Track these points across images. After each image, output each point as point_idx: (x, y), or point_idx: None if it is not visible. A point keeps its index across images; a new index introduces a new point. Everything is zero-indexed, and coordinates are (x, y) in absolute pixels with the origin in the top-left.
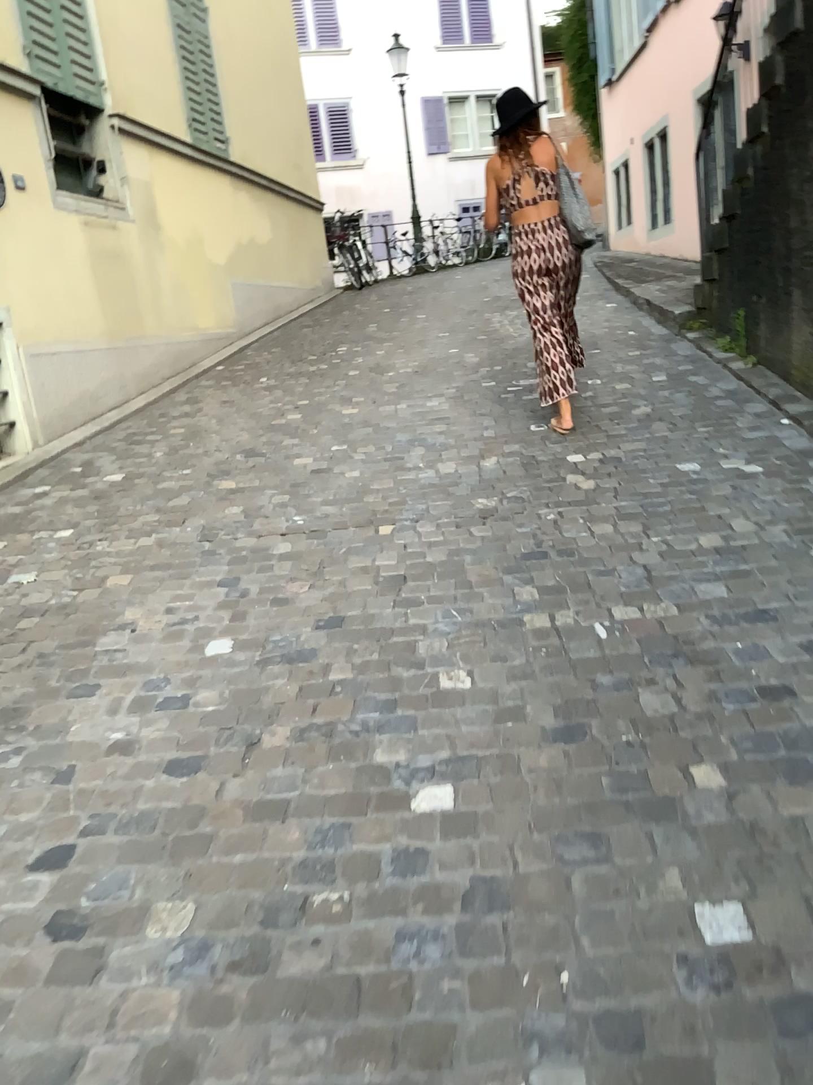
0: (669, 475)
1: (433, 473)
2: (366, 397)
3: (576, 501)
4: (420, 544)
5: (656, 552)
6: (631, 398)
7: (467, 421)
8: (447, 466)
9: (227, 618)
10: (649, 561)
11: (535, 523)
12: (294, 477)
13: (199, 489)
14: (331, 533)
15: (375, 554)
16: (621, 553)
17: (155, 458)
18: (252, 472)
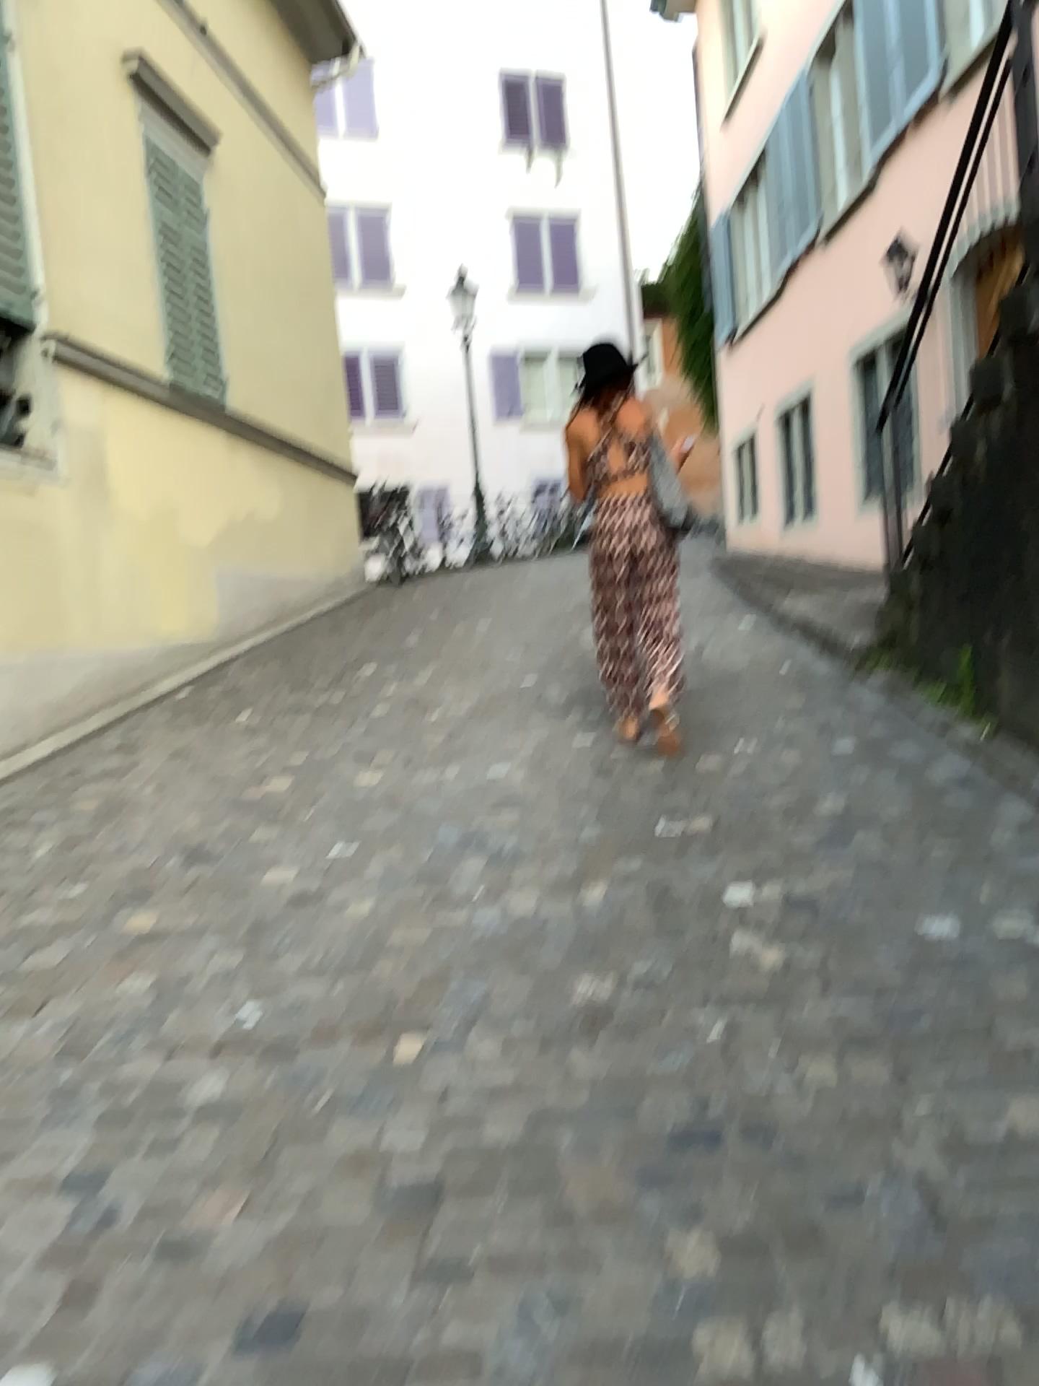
0: (908, 948)
1: (496, 919)
2: (394, 759)
3: (753, 1002)
4: (470, 1096)
5: (933, 1148)
6: (810, 783)
7: (552, 814)
8: (520, 903)
9: (53, 1305)
10: (925, 1174)
11: (685, 1051)
12: (258, 914)
13: (88, 933)
14: (306, 1054)
15: (384, 1115)
16: (864, 1146)
17: (35, 859)
18: (187, 899)
